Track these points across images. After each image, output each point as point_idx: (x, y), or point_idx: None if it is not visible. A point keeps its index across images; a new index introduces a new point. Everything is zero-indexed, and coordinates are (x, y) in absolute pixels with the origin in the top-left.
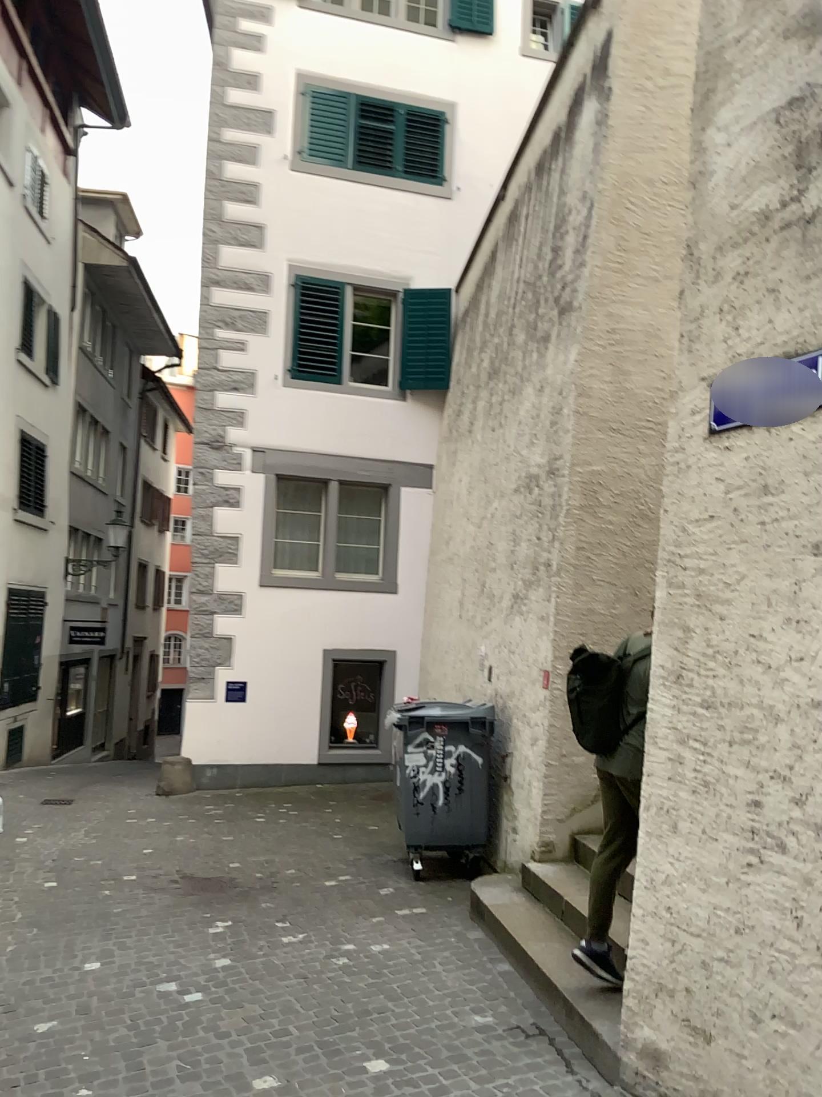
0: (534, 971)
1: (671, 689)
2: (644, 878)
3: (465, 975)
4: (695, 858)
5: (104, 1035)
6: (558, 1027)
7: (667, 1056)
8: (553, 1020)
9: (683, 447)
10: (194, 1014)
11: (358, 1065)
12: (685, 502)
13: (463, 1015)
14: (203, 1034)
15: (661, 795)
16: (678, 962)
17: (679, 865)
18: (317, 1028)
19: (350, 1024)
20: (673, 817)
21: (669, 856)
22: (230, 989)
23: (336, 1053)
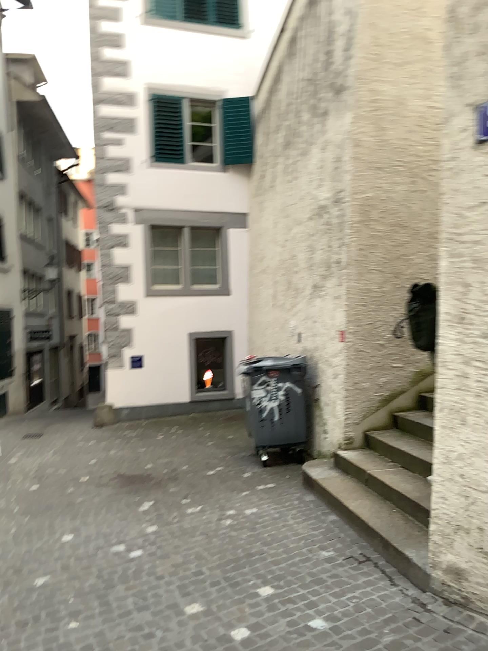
0: (355, 519)
1: (455, 328)
2: (442, 457)
3: (311, 525)
4: (482, 441)
5: (82, 584)
6: (379, 555)
7: (468, 573)
8: (375, 550)
9: (455, 157)
10: (139, 565)
11: (253, 591)
12: (459, 196)
13: (315, 552)
14: (147, 578)
15: (452, 401)
16: (472, 511)
17: (469, 447)
18: (221, 569)
19: (243, 563)
20: (463, 415)
21: (461, 441)
22: (160, 547)
23: (237, 584)
